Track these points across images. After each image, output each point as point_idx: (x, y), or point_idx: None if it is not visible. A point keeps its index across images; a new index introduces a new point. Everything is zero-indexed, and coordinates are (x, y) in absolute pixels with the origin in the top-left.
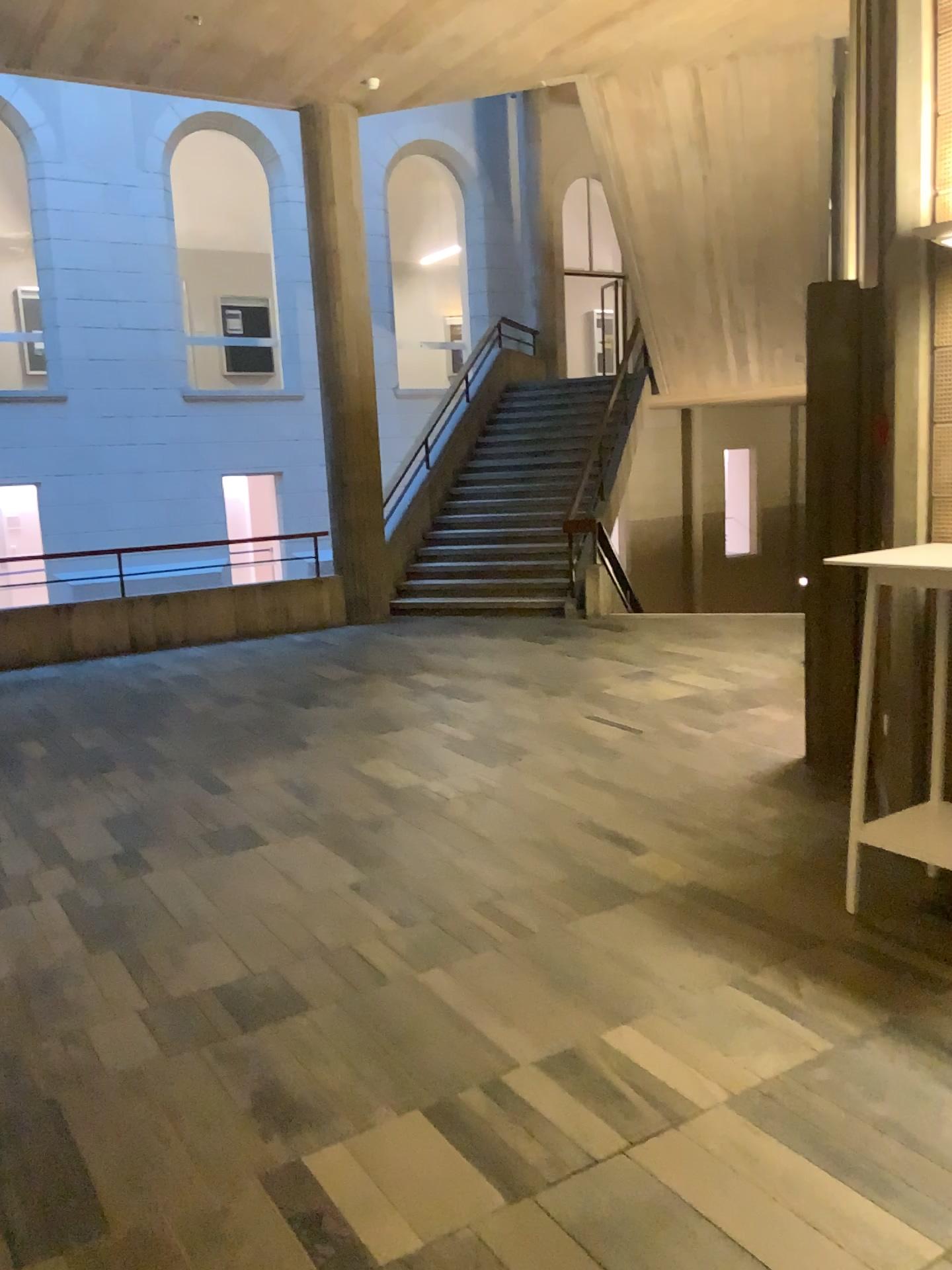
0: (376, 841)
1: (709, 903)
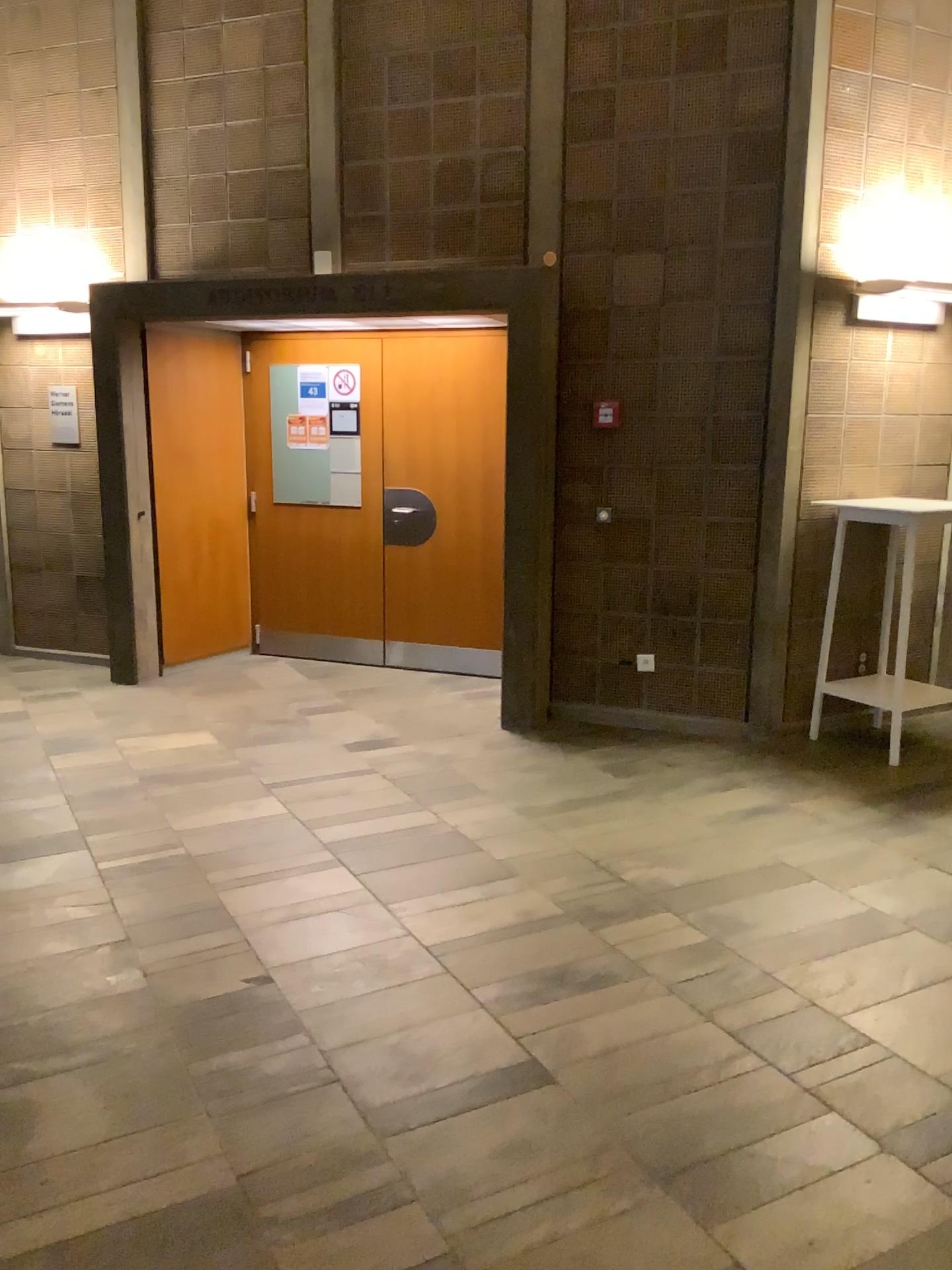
0: (797, 923)
1: (909, 796)
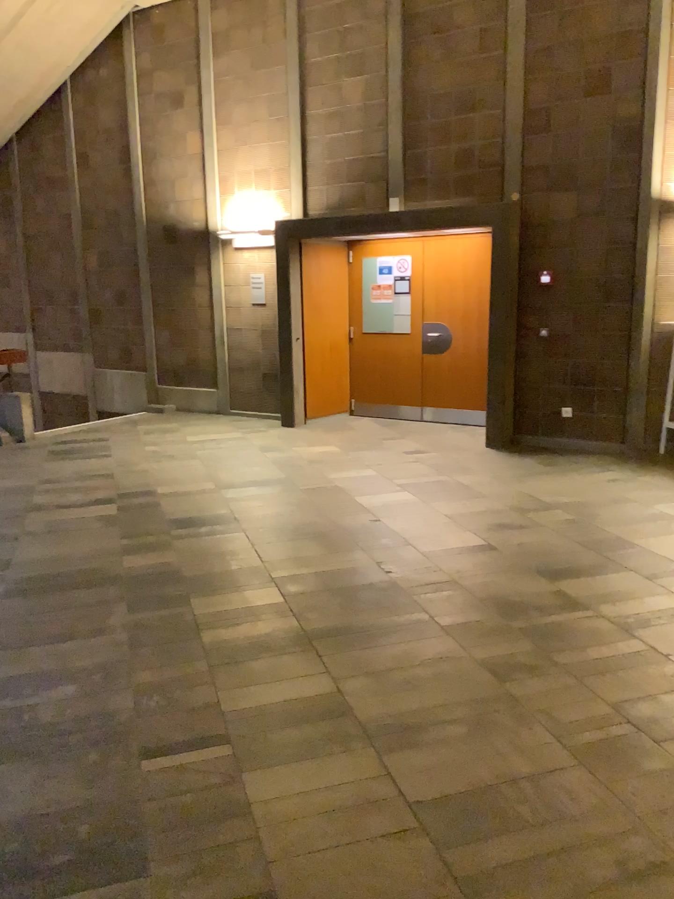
0: (619, 513)
1: None
